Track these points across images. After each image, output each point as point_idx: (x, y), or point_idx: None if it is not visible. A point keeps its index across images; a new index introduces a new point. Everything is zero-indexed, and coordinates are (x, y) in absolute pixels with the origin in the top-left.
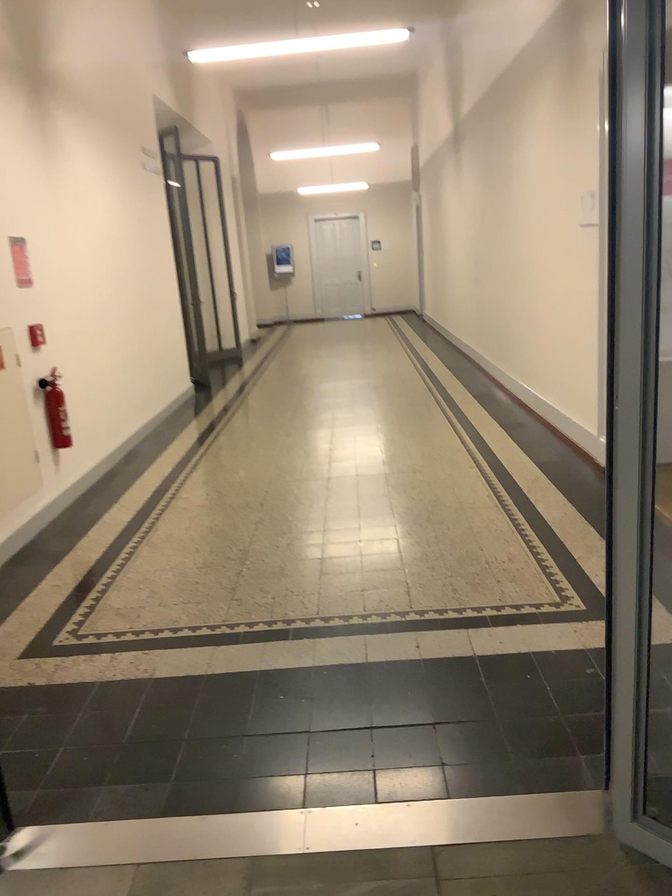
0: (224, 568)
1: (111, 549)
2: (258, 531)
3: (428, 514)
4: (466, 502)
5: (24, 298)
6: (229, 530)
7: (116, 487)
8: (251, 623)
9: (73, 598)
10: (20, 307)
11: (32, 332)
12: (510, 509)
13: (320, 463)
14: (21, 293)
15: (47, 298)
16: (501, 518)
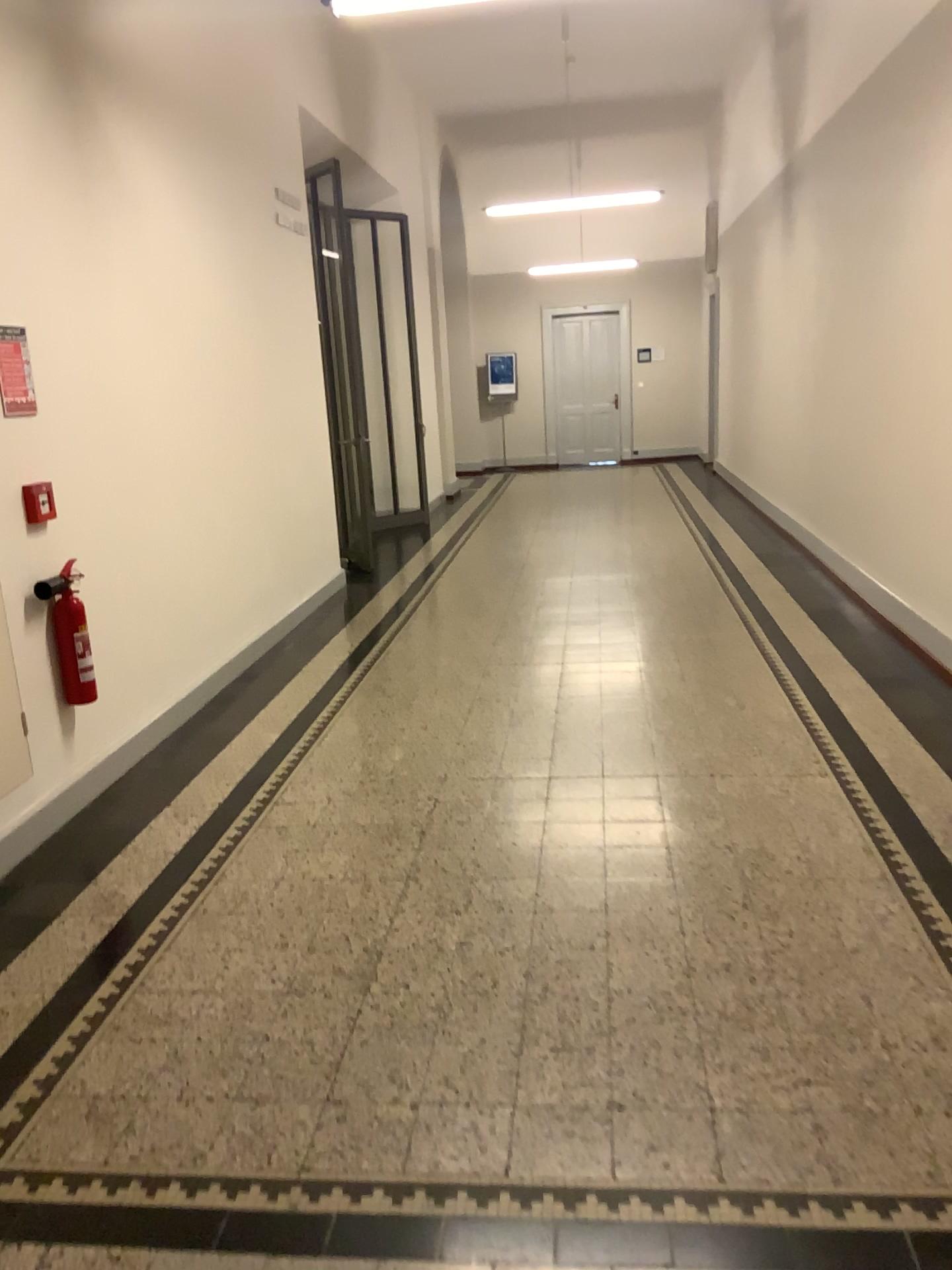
0: (329, 1000)
1: (127, 922)
2: (408, 902)
3: (744, 887)
4: (817, 861)
5: (14, 436)
6: (354, 895)
7: (176, 771)
8: (360, 1183)
9: (18, 1055)
10: (4, 452)
11: (24, 498)
12: (910, 886)
13: (538, 743)
14: (8, 427)
15: (61, 436)
16: (896, 910)
